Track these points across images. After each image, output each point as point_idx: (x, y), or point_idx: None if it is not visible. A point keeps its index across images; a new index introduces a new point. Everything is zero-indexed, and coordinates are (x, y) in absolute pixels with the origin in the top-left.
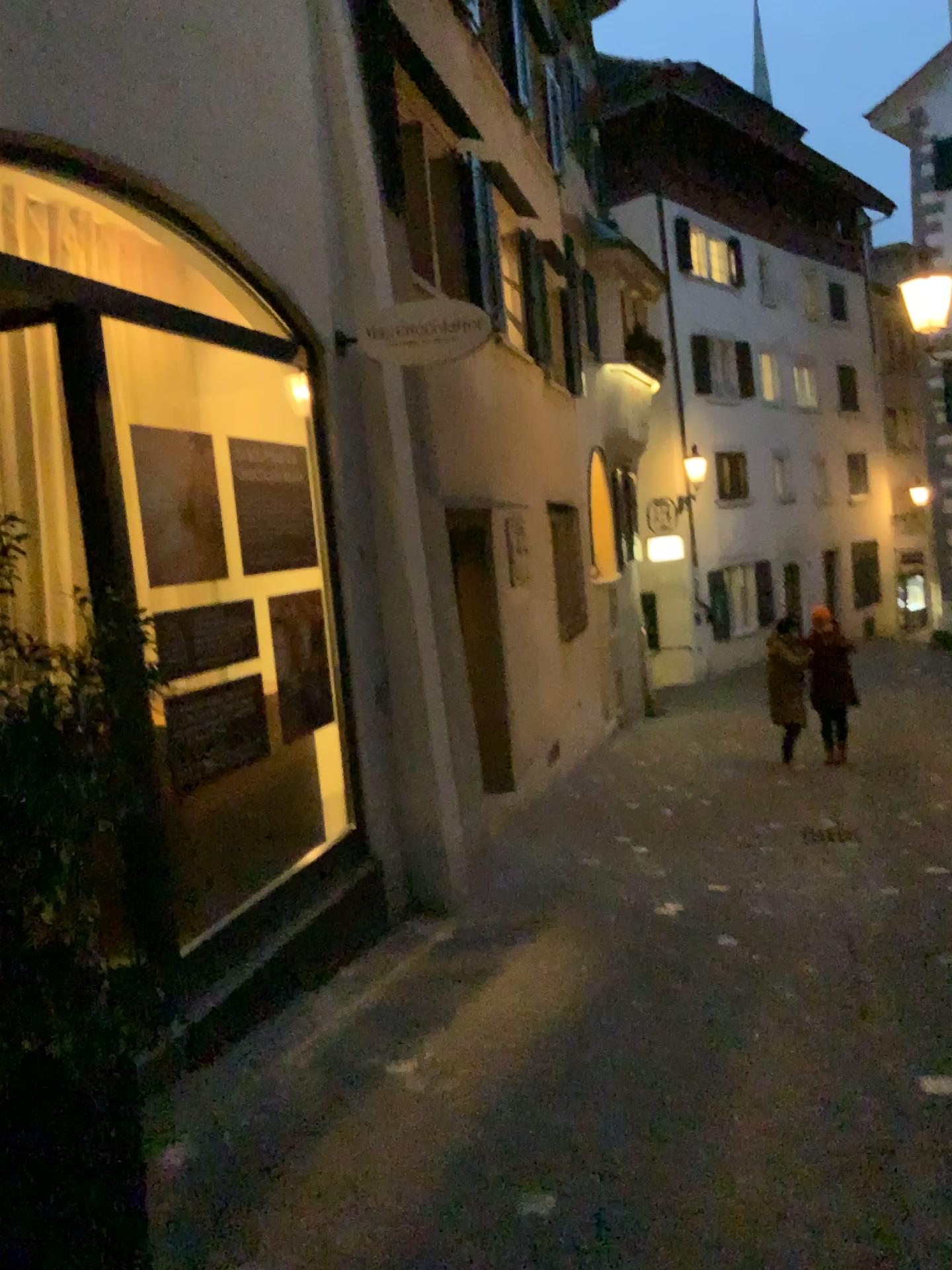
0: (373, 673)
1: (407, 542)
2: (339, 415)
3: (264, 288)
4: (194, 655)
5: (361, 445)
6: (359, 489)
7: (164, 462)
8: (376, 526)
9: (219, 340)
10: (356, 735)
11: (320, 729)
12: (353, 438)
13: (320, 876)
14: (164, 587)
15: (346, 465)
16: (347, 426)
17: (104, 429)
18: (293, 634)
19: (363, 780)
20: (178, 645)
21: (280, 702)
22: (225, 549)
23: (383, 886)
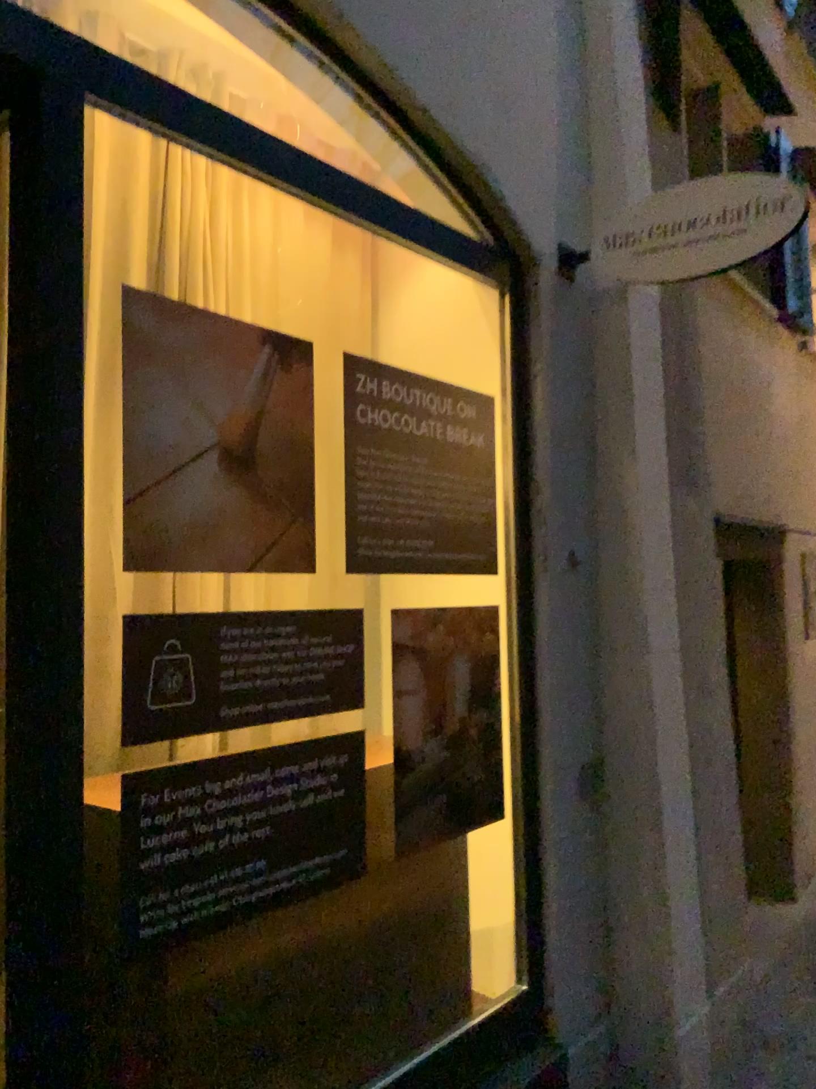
0: (578, 744)
1: (649, 554)
2: (556, 362)
3: (438, 150)
4: (213, 697)
5: (586, 407)
6: (579, 468)
7: (202, 364)
8: (601, 524)
9: (342, 202)
10: (539, 840)
11: (475, 829)
12: (575, 397)
13: (449, 1082)
14: (160, 570)
15: (560, 432)
16: (567, 380)
17: (65, 284)
18: (437, 674)
19: (548, 913)
20: (177, 677)
21: (399, 784)
22: (314, 524)
23: (568, 1087)
